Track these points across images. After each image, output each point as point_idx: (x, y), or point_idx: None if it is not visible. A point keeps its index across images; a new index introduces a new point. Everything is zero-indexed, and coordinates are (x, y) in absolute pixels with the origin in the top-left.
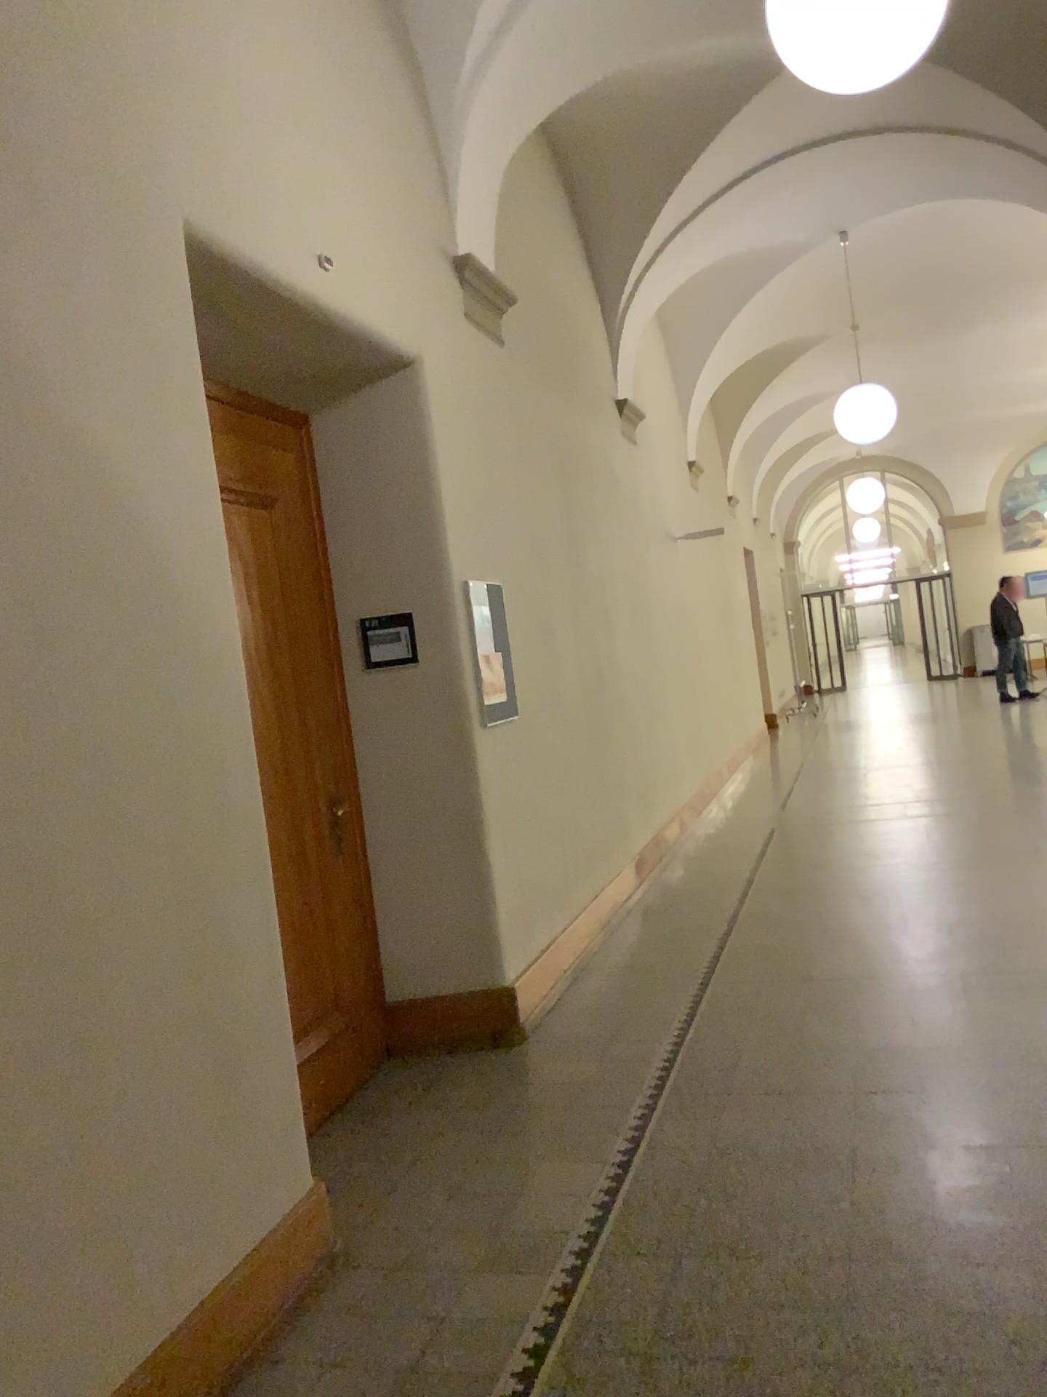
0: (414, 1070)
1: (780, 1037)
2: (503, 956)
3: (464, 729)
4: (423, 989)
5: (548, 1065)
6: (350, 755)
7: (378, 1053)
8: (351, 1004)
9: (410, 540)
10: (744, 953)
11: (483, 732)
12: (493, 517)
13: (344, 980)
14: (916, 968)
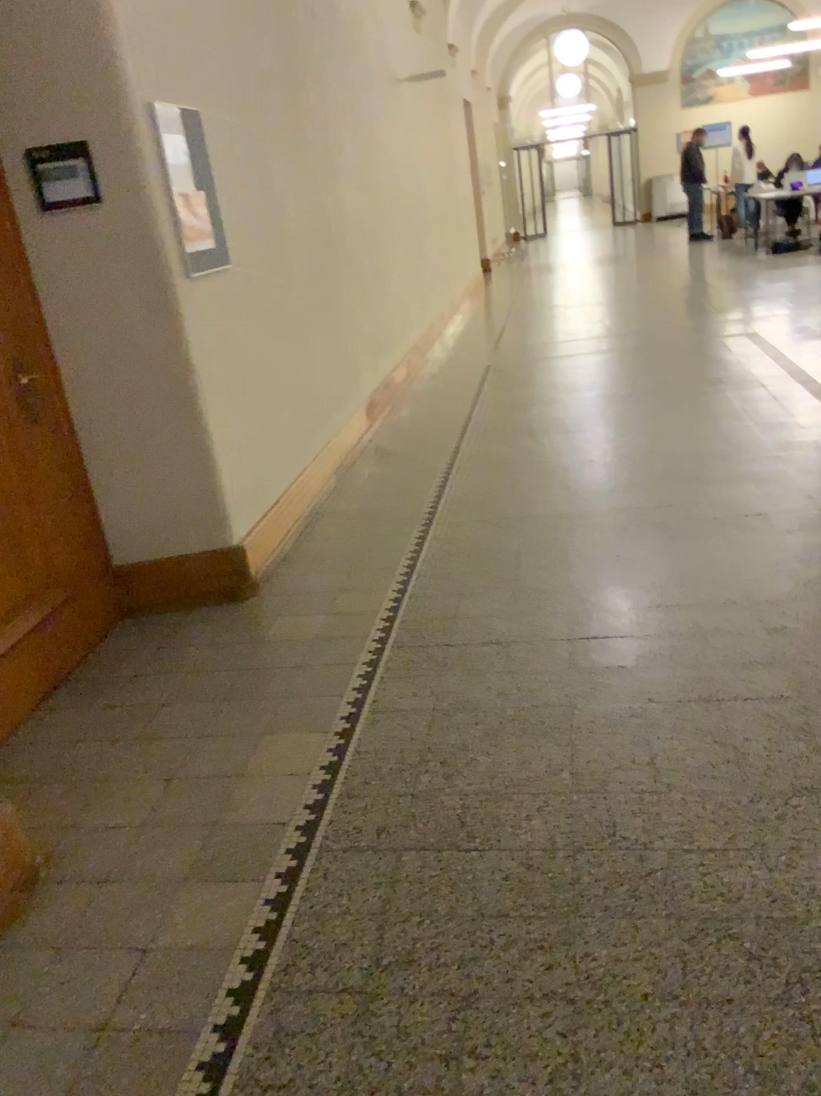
0: (144, 633)
1: (499, 583)
2: (228, 515)
3: (163, 282)
4: (149, 552)
5: (275, 621)
6: (36, 314)
7: (109, 615)
8: (67, 578)
9: (75, 48)
10: (464, 492)
11: (186, 283)
12: (182, 27)
13: (56, 556)
14: (622, 503)
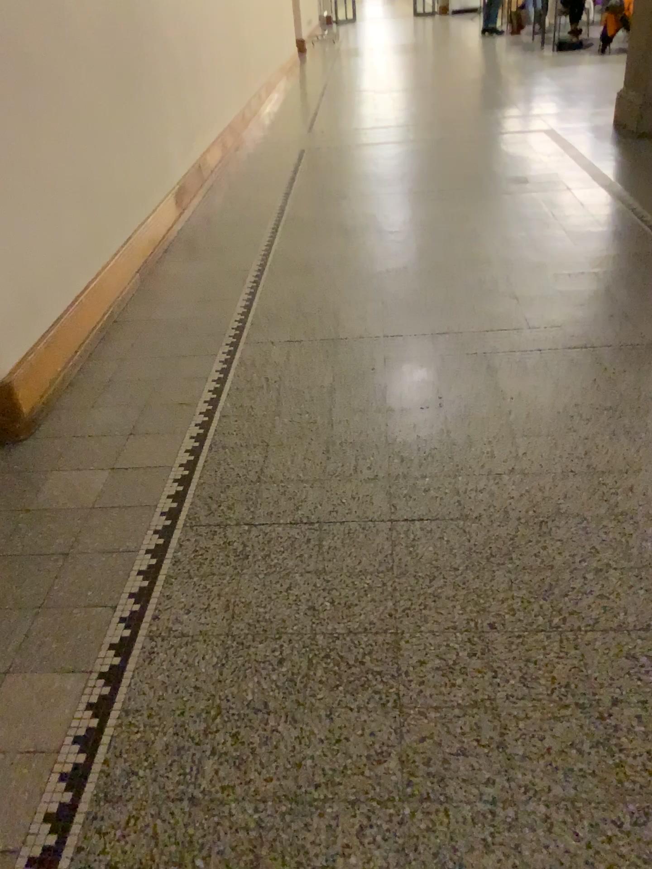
0: None
1: (308, 434)
2: None
3: None
4: None
5: (50, 475)
6: None
7: None
8: None
9: None
10: (272, 304)
11: None
12: None
13: None
14: (440, 327)
